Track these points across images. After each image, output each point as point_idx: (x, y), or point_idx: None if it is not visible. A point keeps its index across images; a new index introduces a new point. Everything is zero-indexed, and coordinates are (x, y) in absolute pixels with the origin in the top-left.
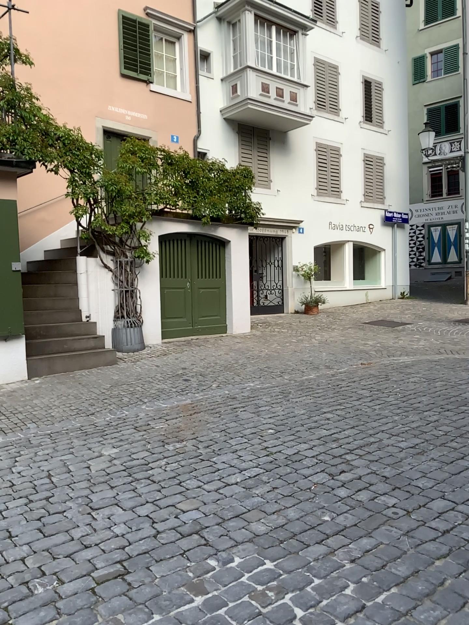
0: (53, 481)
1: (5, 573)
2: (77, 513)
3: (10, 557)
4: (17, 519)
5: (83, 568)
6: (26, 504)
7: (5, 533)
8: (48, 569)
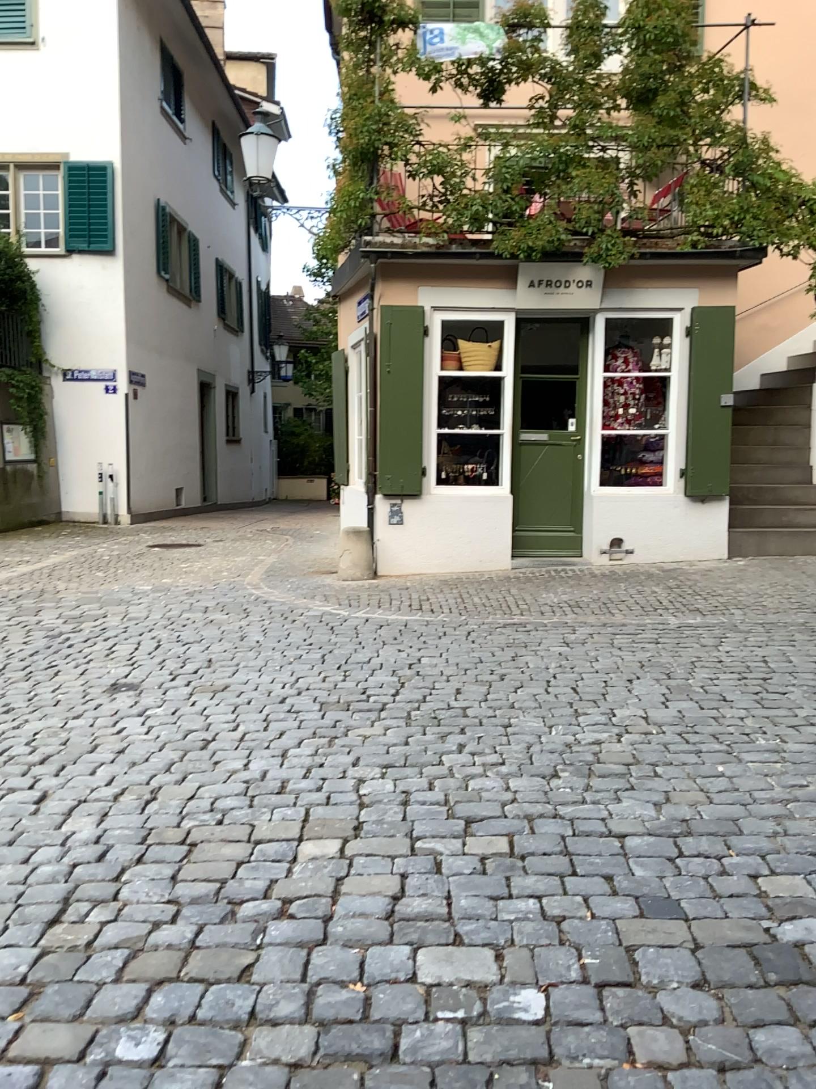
0: (769, 665)
1: (725, 721)
2: (801, 696)
3: (728, 712)
4: (731, 687)
5: (810, 737)
6: (739, 678)
7: (720, 694)
8: (770, 727)
